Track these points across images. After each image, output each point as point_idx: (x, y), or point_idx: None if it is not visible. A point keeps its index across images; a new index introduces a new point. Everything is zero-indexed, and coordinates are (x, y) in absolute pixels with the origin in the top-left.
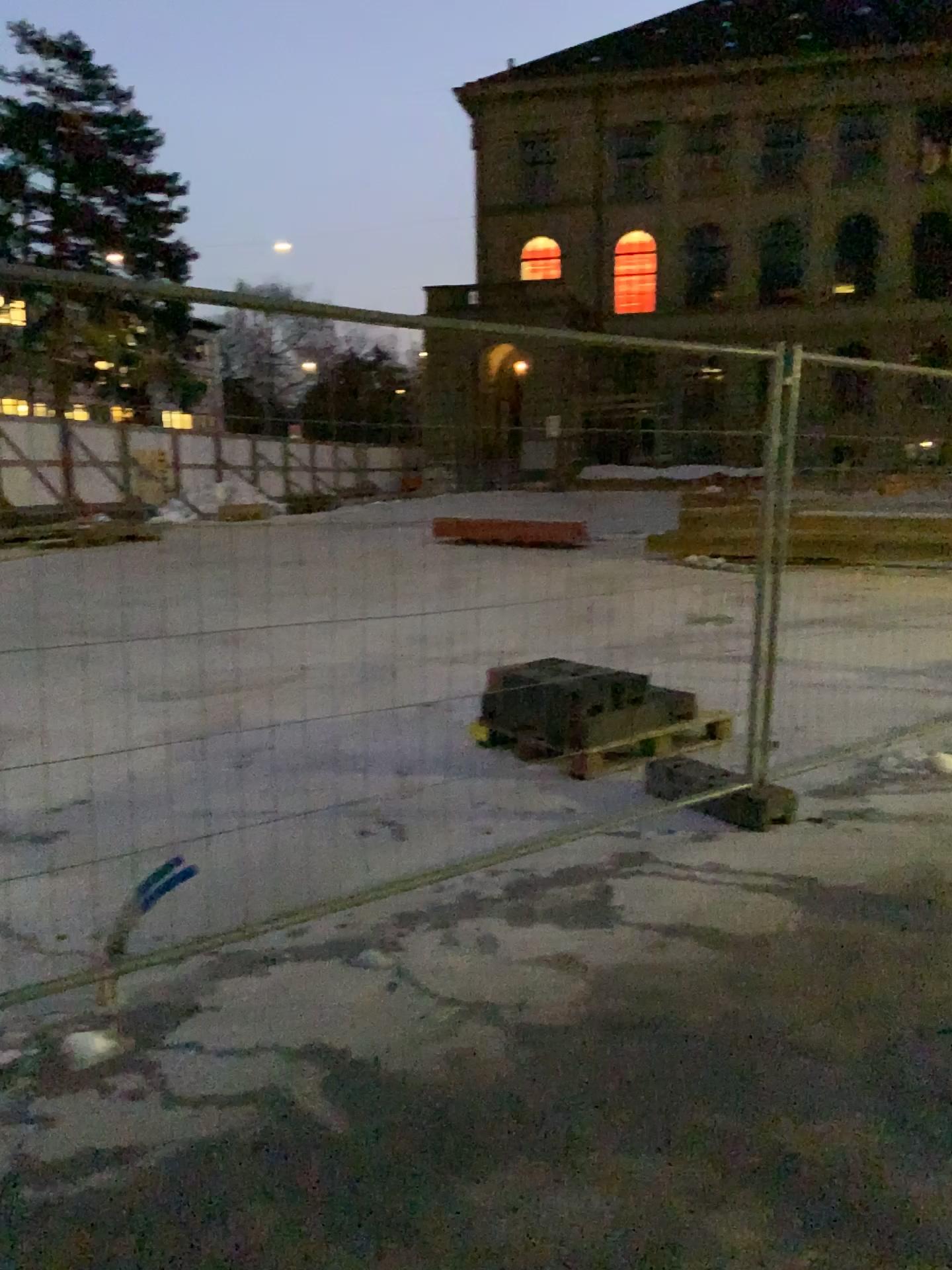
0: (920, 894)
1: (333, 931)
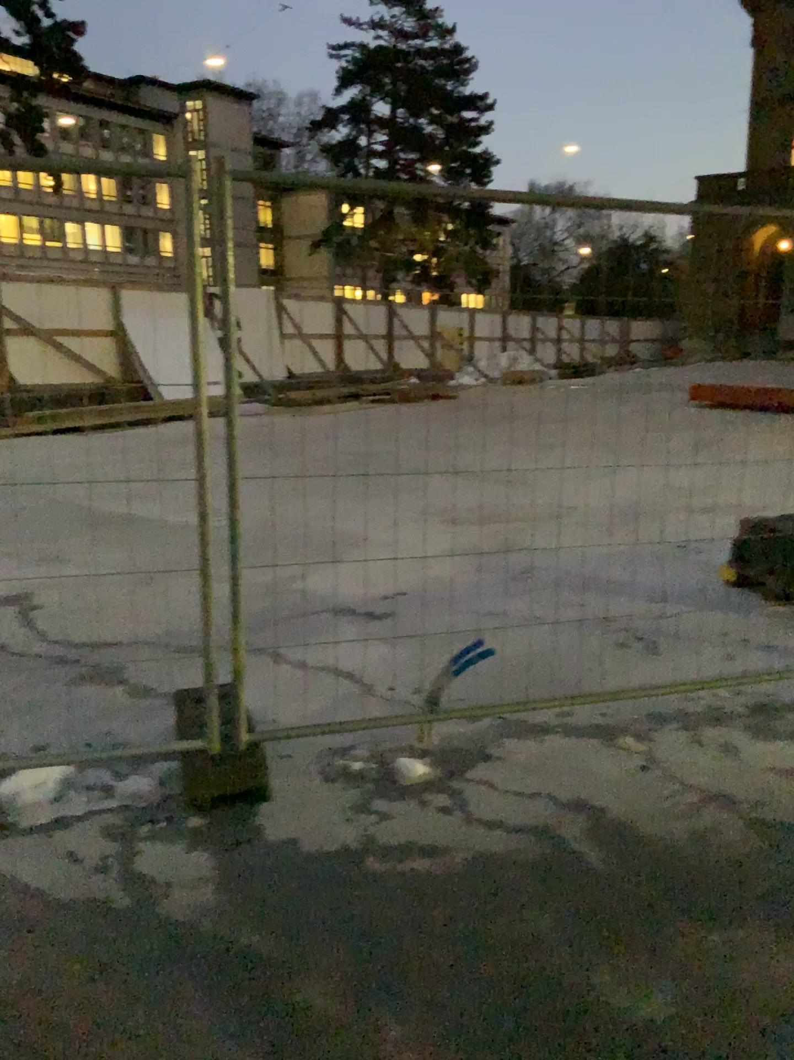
0: None
1: (600, 723)
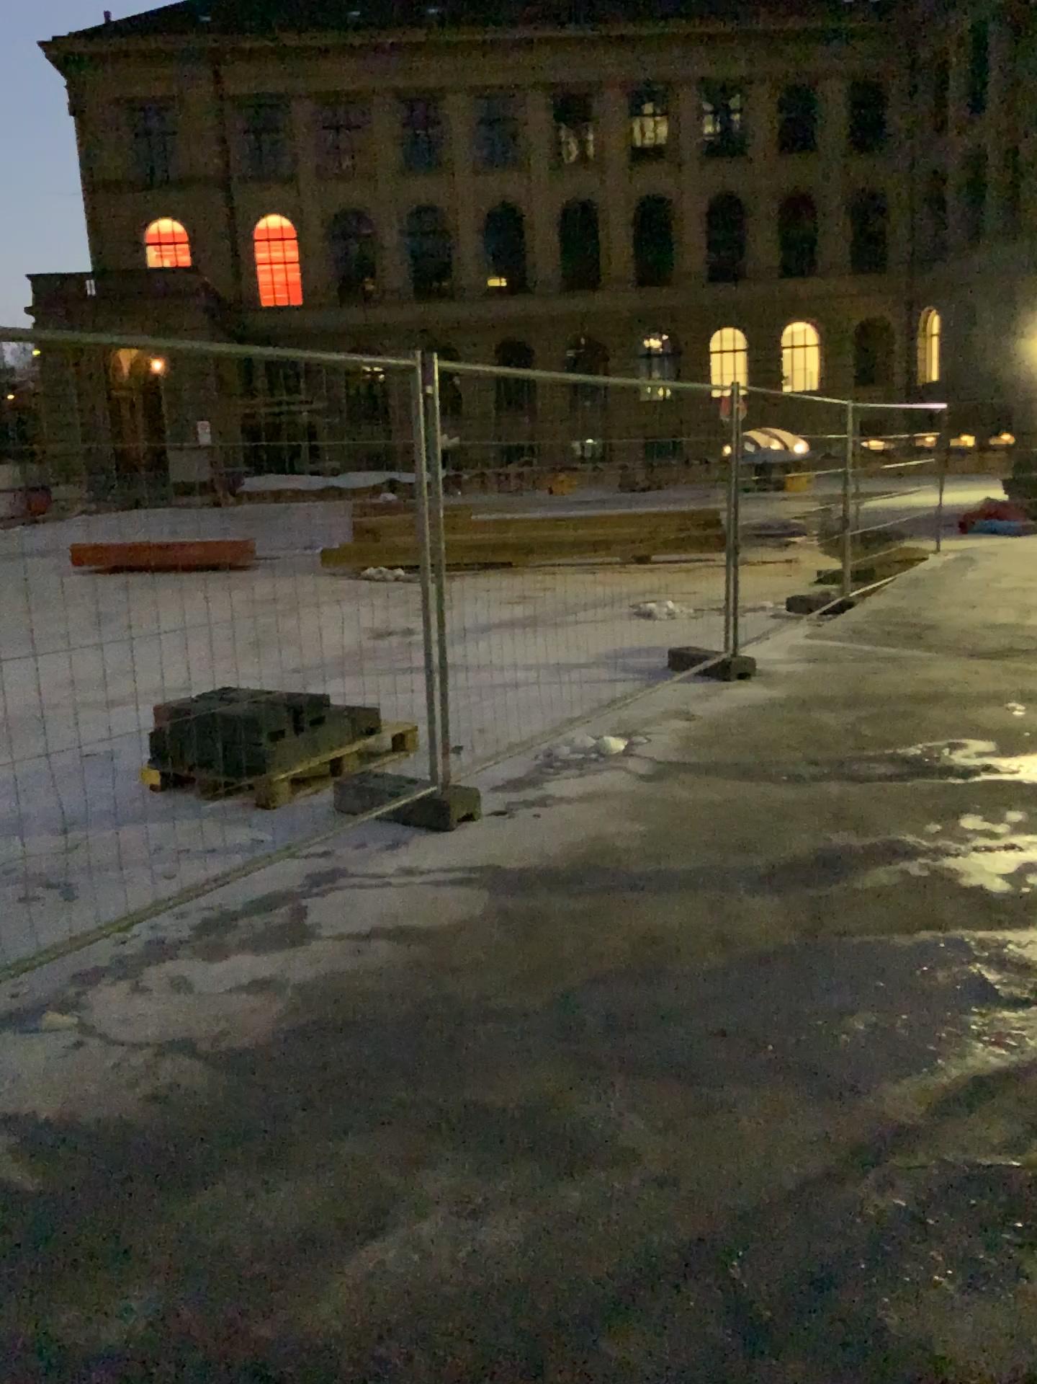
0: (598, 872)
1: (6, 1012)
